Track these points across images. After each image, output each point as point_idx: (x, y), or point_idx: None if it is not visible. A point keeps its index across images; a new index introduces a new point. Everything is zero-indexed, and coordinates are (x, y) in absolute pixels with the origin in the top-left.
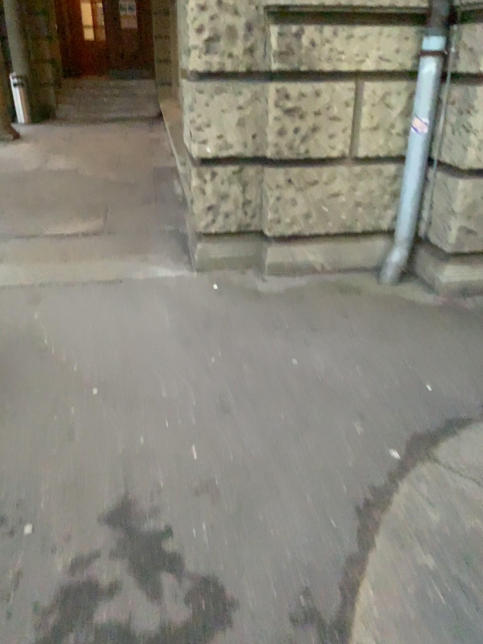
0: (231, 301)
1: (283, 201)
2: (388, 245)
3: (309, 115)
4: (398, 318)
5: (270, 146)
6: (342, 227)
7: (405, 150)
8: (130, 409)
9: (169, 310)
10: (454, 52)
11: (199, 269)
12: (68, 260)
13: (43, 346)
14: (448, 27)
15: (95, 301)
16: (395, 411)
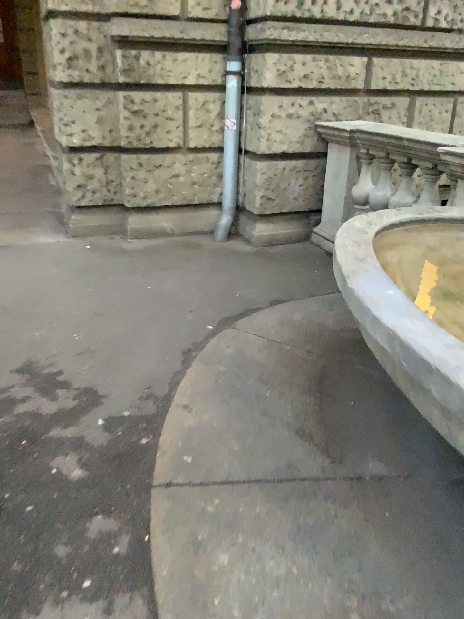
0: (100, 255)
1: (137, 180)
2: (219, 212)
3: (150, 115)
4: (223, 259)
5: (123, 138)
6: (184, 199)
7: (223, 141)
8: (23, 320)
9: (50, 263)
10: (247, 72)
11: (74, 235)
12: None
13: None
14: (241, 54)
15: None
16: (211, 309)
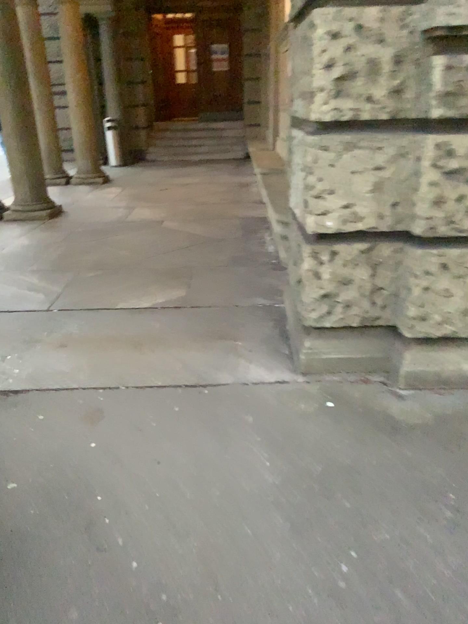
0: (357, 439)
1: (431, 293)
2: None
3: None
4: None
5: (416, 219)
6: None
7: None
8: None
9: (270, 452)
10: None
11: (307, 375)
12: (141, 350)
13: (93, 513)
14: None
15: (170, 425)
16: None
